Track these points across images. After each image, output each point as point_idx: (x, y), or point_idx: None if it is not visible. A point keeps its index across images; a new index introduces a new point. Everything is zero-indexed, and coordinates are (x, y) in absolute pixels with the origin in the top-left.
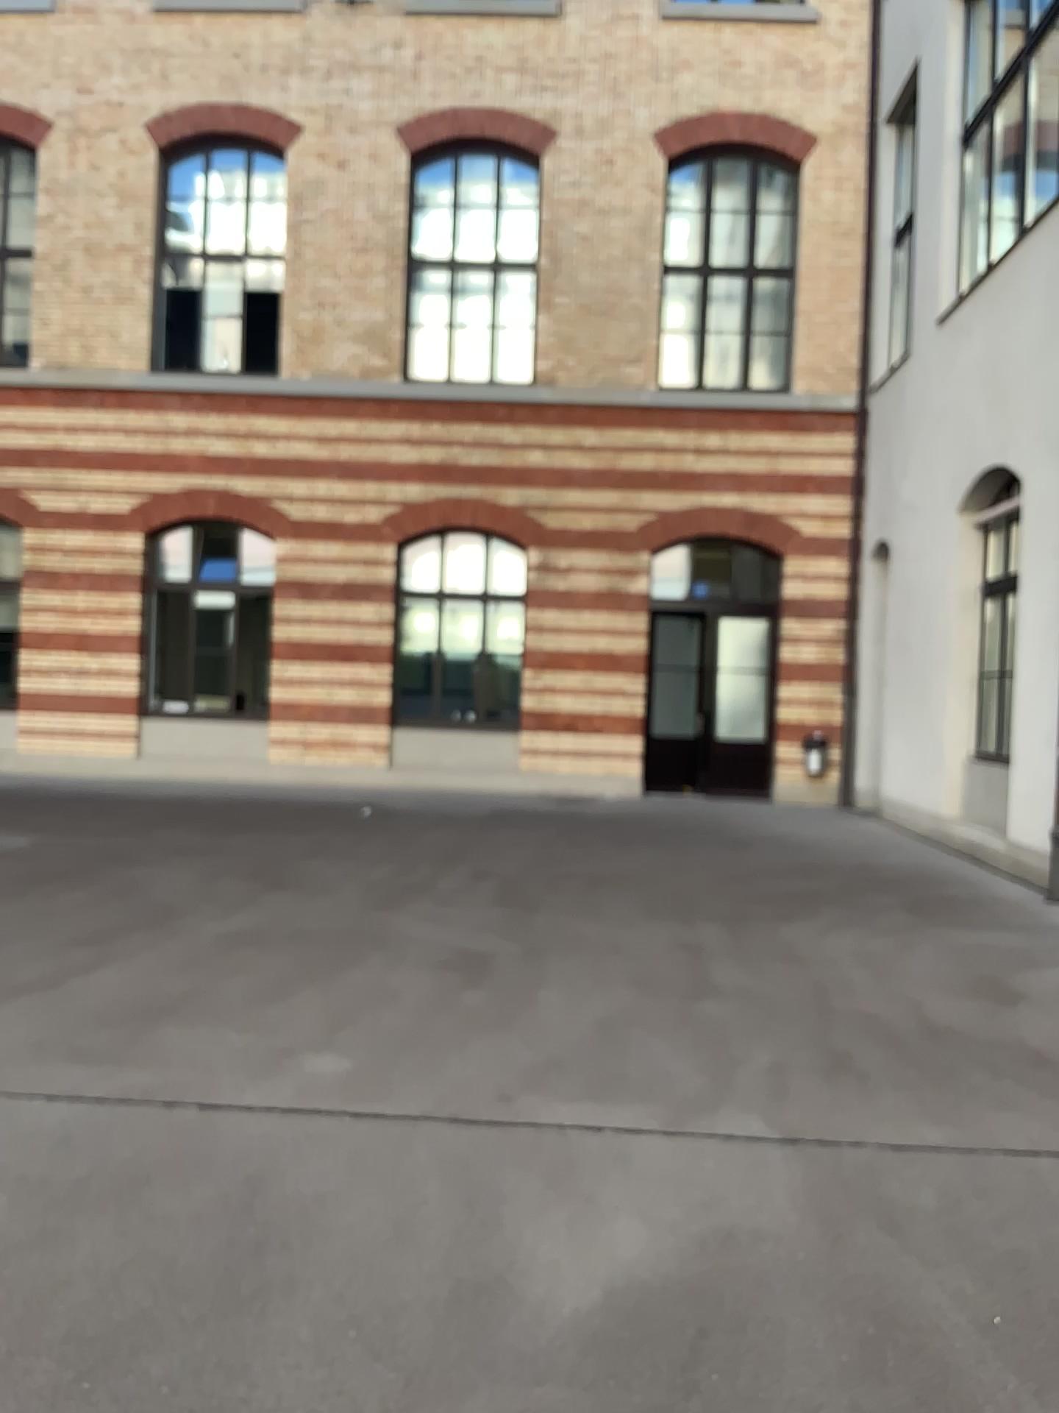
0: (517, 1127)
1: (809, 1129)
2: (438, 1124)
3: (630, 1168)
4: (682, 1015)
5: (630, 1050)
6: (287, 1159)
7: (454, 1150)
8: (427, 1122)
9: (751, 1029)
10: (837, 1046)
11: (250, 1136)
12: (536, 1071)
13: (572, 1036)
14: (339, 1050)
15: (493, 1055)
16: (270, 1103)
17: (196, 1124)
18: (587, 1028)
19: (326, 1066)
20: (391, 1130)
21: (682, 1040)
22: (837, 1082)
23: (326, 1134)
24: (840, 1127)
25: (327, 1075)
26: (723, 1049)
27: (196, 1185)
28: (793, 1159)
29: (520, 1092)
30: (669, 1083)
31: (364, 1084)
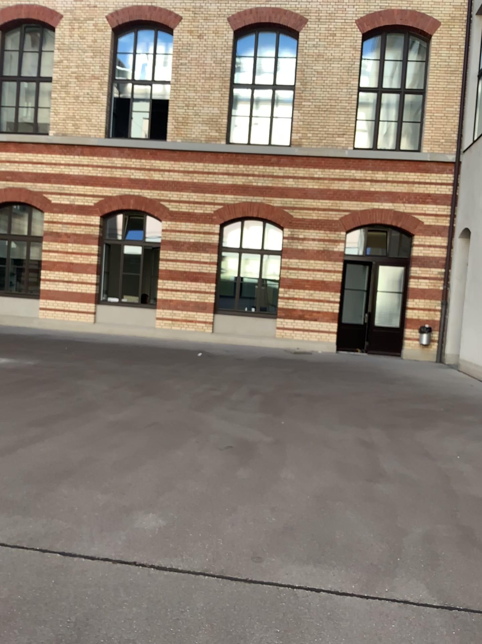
0: (263, 585)
1: (458, 598)
2: (212, 578)
3: (339, 629)
4: (366, 495)
5: (336, 521)
6: (106, 608)
7: (220, 604)
8: (205, 576)
9: (410, 509)
10: (464, 525)
11: (88, 583)
12: (277, 536)
13: (300, 507)
14: (158, 513)
15: (252, 520)
16: (107, 553)
17: (56, 570)
18: (310, 502)
19: (148, 525)
20: (180, 582)
21: (367, 515)
22: (469, 554)
23: (137, 584)
24: (479, 597)
25: (147, 531)
26: (394, 524)
27: (39, 629)
28: (452, 628)
29: (266, 551)
30: (361, 550)
31: (169, 541)
